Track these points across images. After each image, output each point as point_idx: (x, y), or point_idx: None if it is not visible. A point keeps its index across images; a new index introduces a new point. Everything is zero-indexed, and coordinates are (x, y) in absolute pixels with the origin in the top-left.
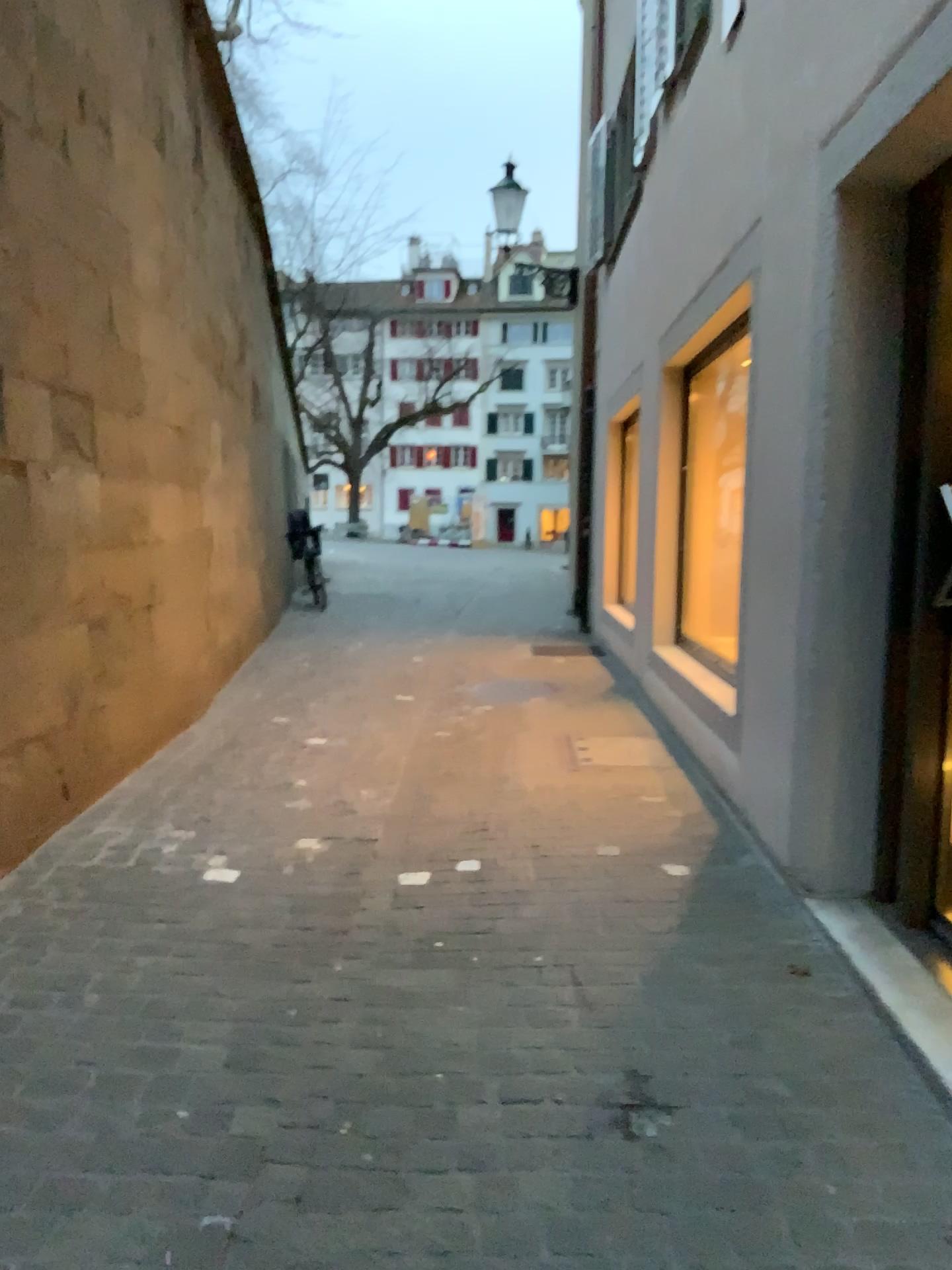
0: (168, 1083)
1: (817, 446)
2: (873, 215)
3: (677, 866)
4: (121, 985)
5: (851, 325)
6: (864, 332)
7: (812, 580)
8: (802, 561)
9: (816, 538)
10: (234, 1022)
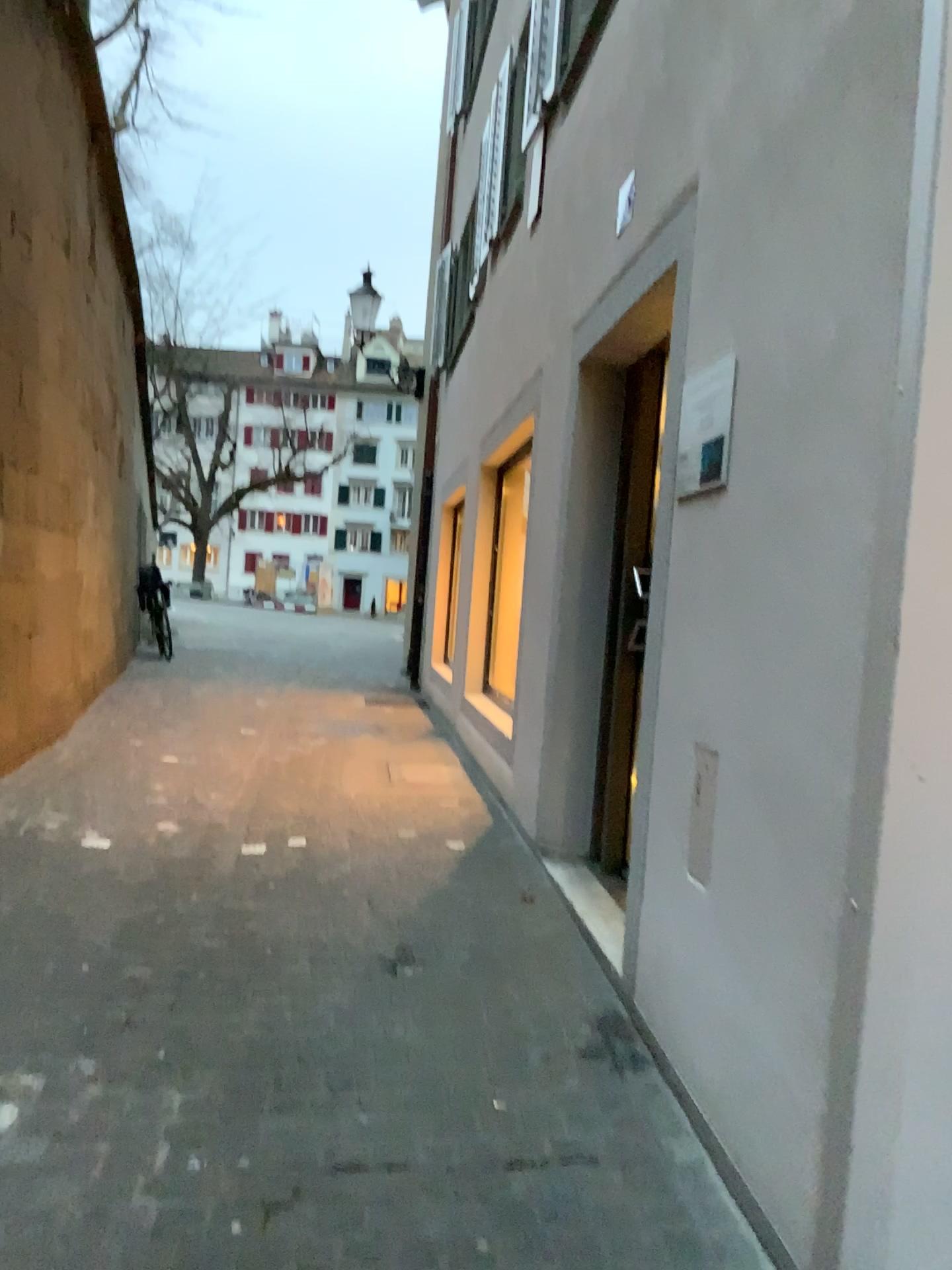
0: (75, 950)
1: (565, 536)
2: (605, 381)
3: (457, 844)
4: (30, 900)
5: (590, 453)
6: (597, 459)
7: (558, 631)
8: (552, 617)
9: (562, 601)
10: (119, 921)
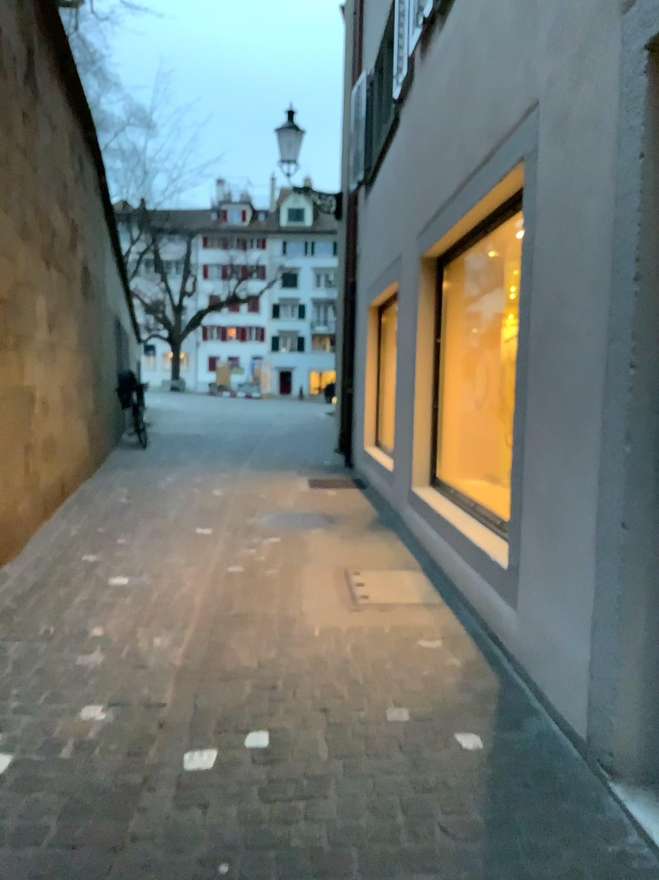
0: None
1: (620, 312)
2: None
3: (470, 735)
4: None
5: None
6: None
7: (615, 450)
8: (605, 430)
9: (619, 407)
10: None
